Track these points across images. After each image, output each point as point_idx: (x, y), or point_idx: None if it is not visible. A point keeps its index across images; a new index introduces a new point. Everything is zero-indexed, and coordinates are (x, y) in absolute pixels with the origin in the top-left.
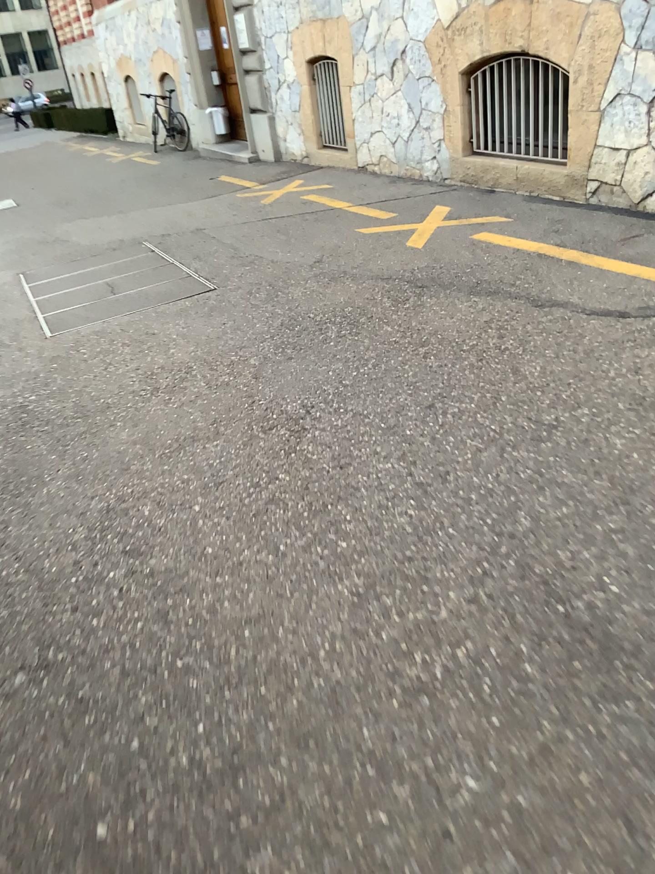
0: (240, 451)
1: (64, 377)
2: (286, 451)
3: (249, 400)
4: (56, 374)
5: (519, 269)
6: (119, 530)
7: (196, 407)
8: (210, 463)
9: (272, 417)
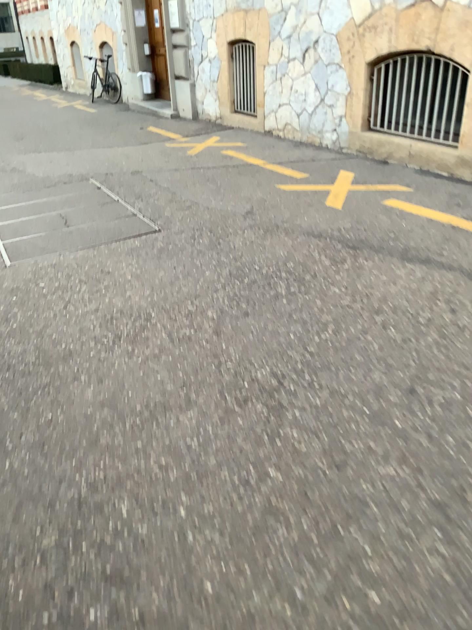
0: (219, 430)
1: (24, 312)
2: (269, 436)
3: (215, 361)
4: (16, 308)
5: (438, 239)
6: (95, 537)
7: (161, 364)
8: (187, 443)
9: (244, 387)
